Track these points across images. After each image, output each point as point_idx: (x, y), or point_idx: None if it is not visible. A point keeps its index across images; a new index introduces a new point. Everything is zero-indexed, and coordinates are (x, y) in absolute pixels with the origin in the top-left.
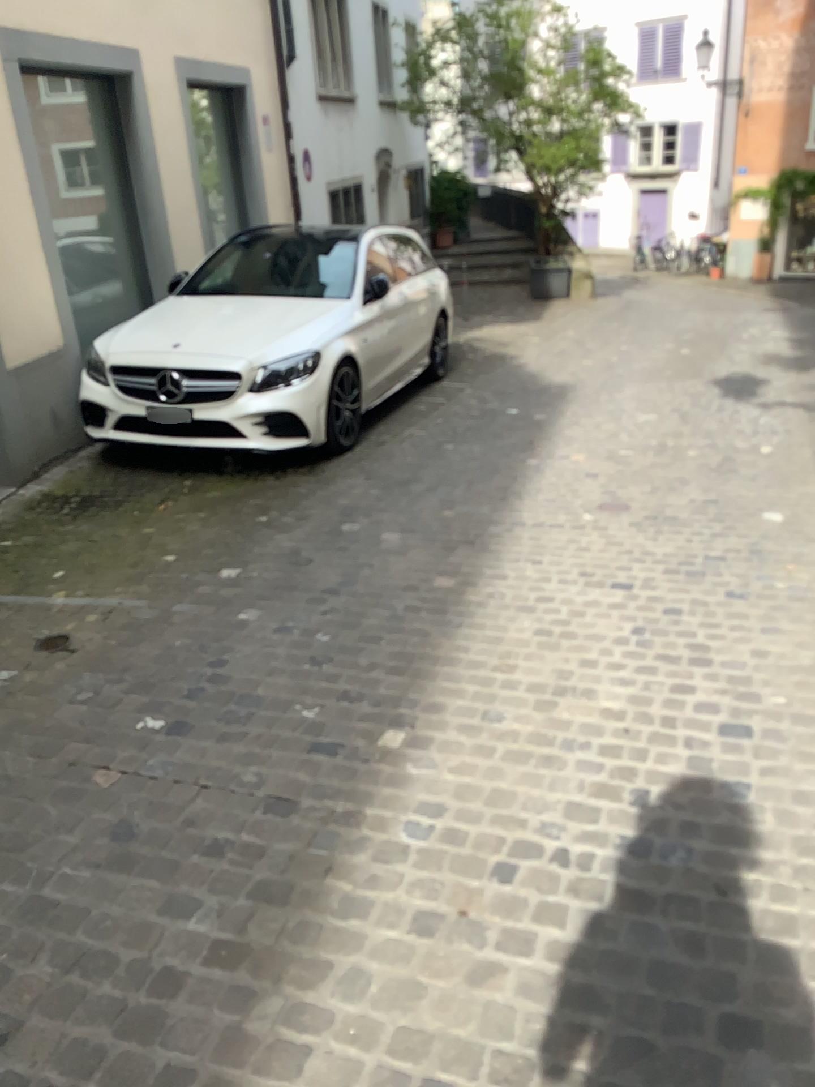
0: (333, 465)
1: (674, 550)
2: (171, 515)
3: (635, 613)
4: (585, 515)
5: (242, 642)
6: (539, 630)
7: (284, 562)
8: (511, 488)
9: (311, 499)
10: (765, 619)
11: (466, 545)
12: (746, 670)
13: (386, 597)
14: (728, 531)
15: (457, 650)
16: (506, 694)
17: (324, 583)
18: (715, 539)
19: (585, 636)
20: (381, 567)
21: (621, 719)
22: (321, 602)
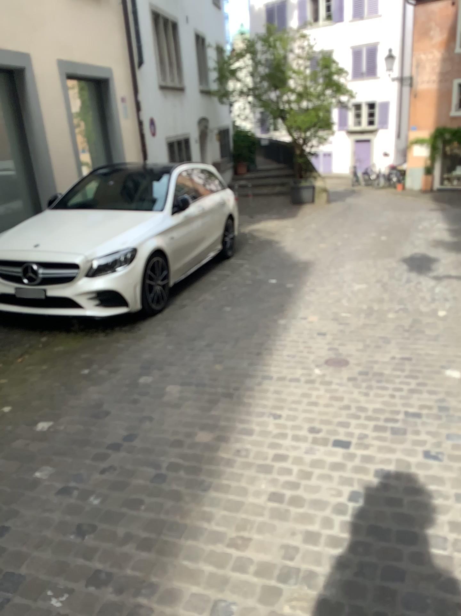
0: (145, 325)
1: (382, 406)
2: (23, 368)
3: (352, 473)
4: (316, 371)
5: (30, 503)
6: (273, 492)
7: (88, 415)
8: (264, 346)
9: (123, 354)
10: (459, 481)
11: (227, 399)
12: (447, 544)
13: (157, 452)
14: (422, 387)
15: (203, 515)
16: (237, 573)
17: (112, 437)
18: (412, 395)
19: (310, 499)
20: (159, 420)
21: (339, 611)
22: (105, 456)
